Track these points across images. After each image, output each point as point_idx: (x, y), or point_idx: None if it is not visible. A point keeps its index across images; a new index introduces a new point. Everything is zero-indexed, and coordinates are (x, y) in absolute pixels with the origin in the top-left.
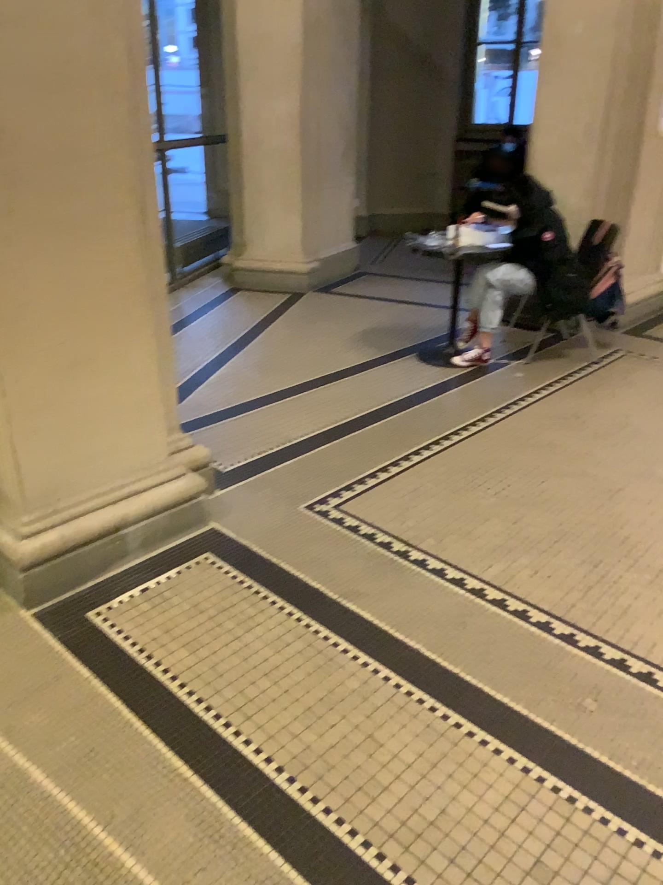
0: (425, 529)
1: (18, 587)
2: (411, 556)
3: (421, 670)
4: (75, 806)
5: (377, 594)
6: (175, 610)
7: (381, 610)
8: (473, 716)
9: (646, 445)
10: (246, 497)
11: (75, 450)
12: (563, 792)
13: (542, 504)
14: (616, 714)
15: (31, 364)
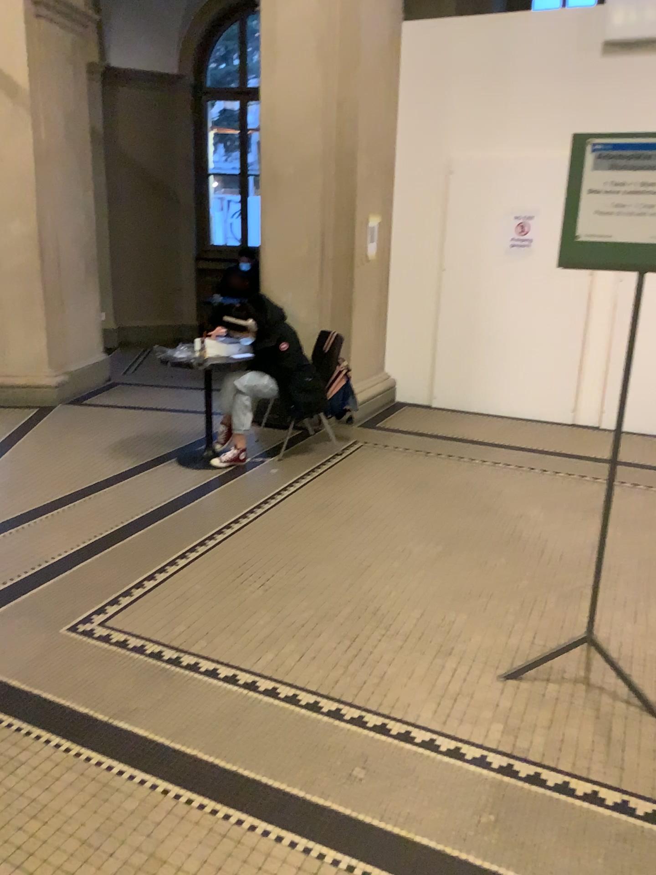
0: (195, 633)
1: None
2: (181, 662)
3: (200, 776)
4: None
5: (150, 707)
6: None
7: (155, 724)
8: (254, 812)
9: (388, 524)
10: (0, 629)
11: None
12: (342, 865)
13: (303, 591)
14: (383, 778)
15: None
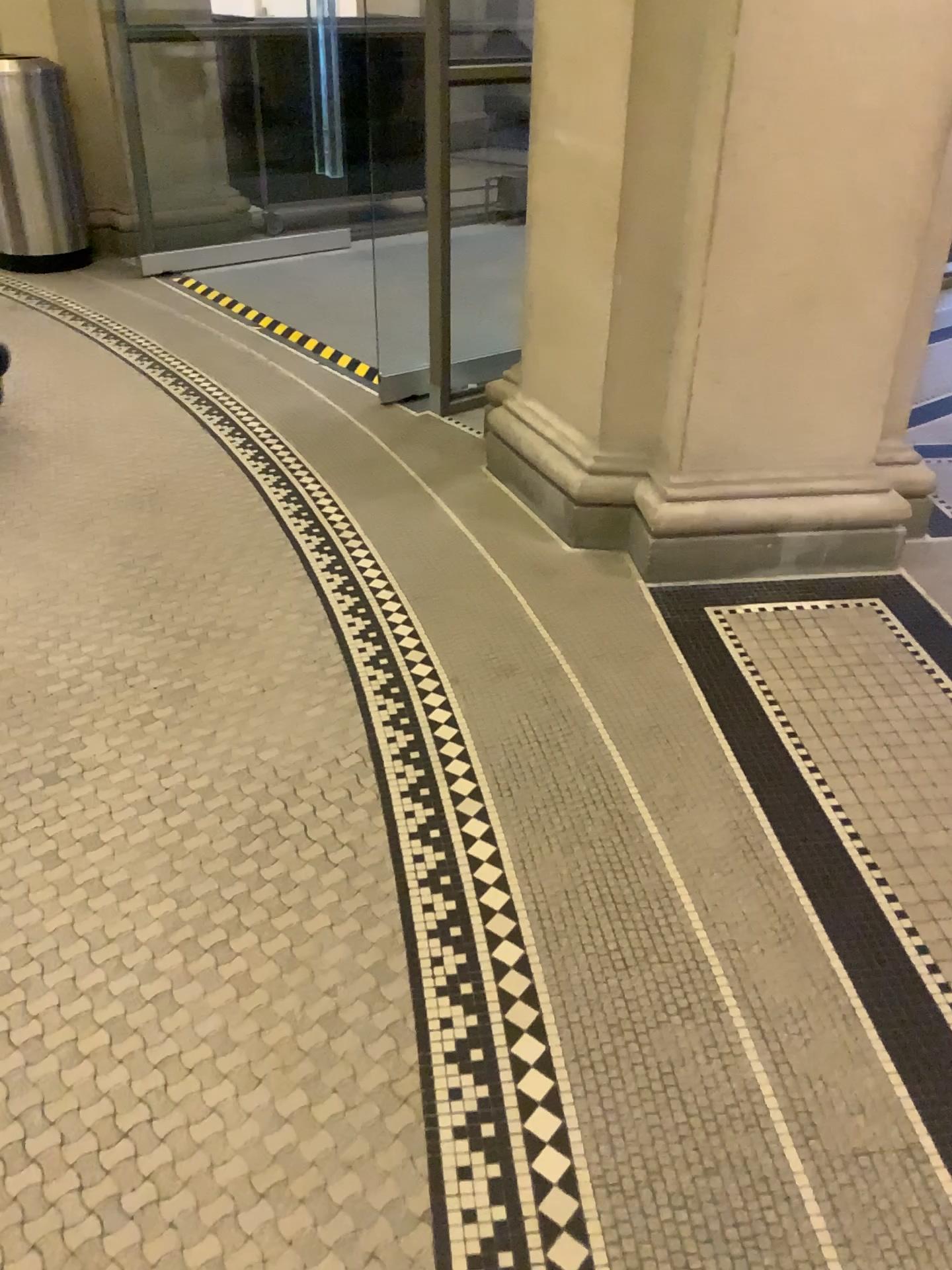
0: None
1: (643, 557)
2: None
3: None
4: (621, 767)
5: None
6: (806, 644)
7: None
8: None
9: None
10: None
11: (755, 419)
12: None
13: None
14: None
15: (736, 297)
